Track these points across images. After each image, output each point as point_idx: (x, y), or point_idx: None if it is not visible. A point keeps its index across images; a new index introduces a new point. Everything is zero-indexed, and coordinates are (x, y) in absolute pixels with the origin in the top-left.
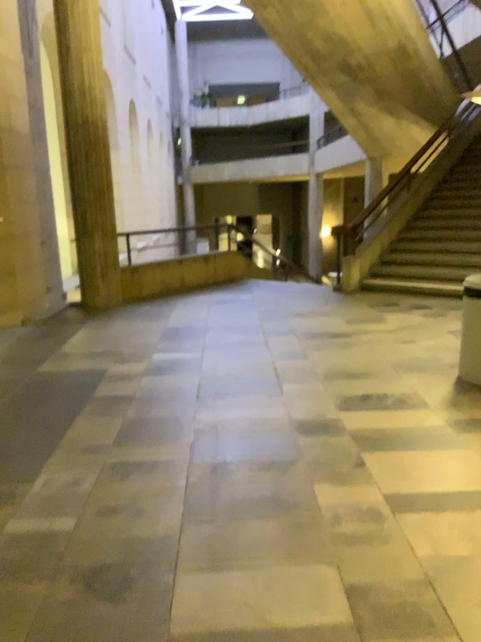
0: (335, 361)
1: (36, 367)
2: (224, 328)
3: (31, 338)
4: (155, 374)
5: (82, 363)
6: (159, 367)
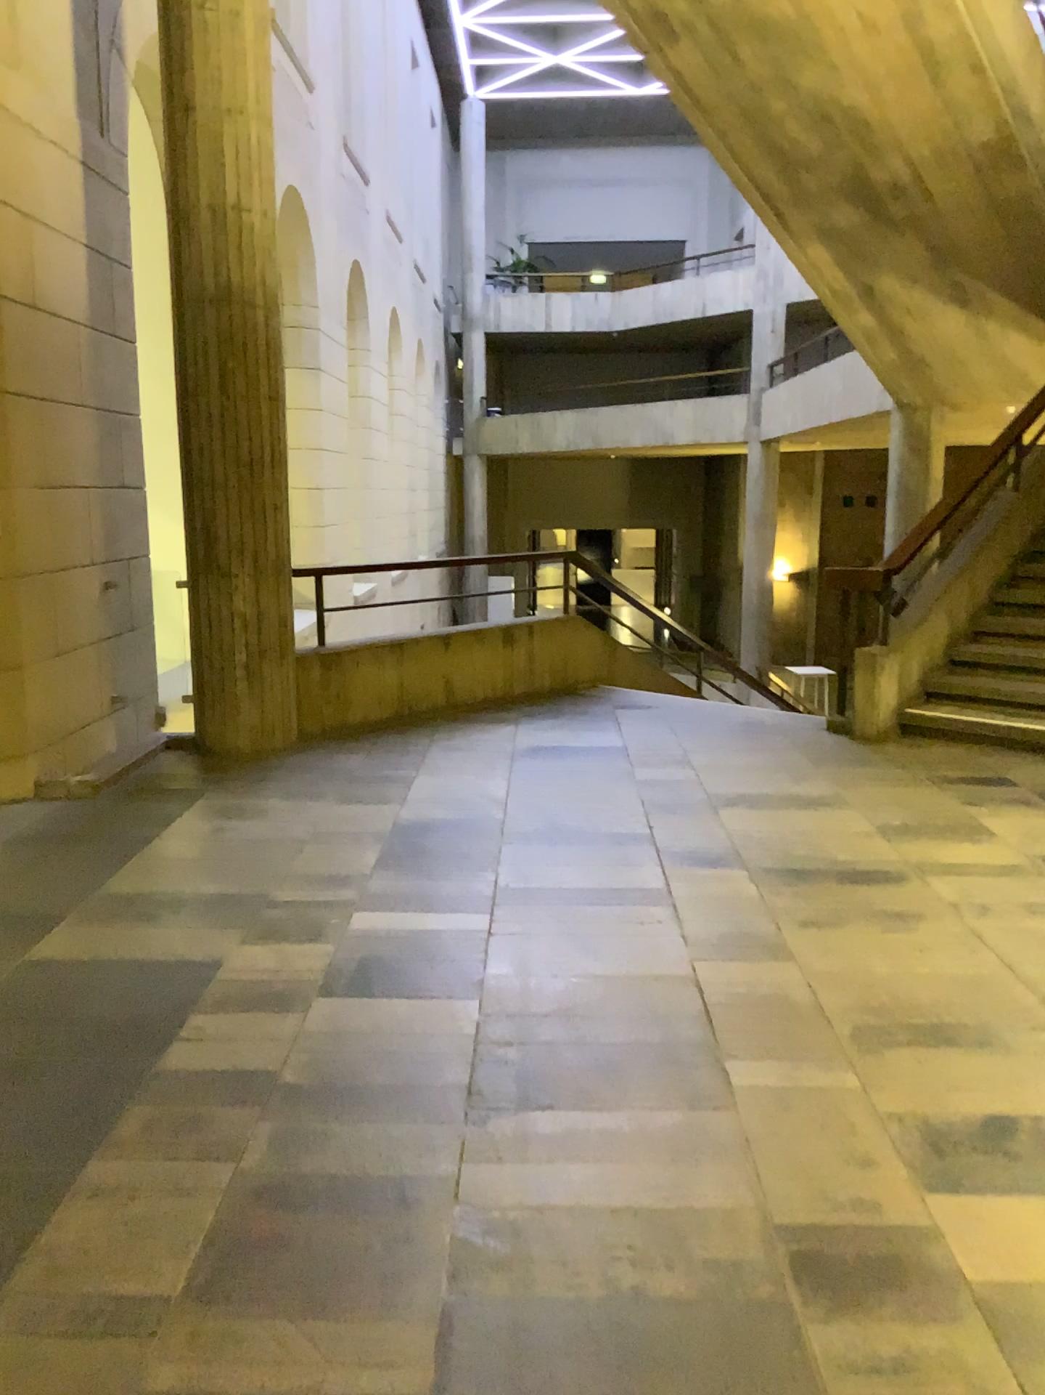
0: (872, 969)
1: (29, 944)
2: (551, 835)
3: (41, 842)
4: (352, 988)
5: (154, 937)
6: (366, 963)
